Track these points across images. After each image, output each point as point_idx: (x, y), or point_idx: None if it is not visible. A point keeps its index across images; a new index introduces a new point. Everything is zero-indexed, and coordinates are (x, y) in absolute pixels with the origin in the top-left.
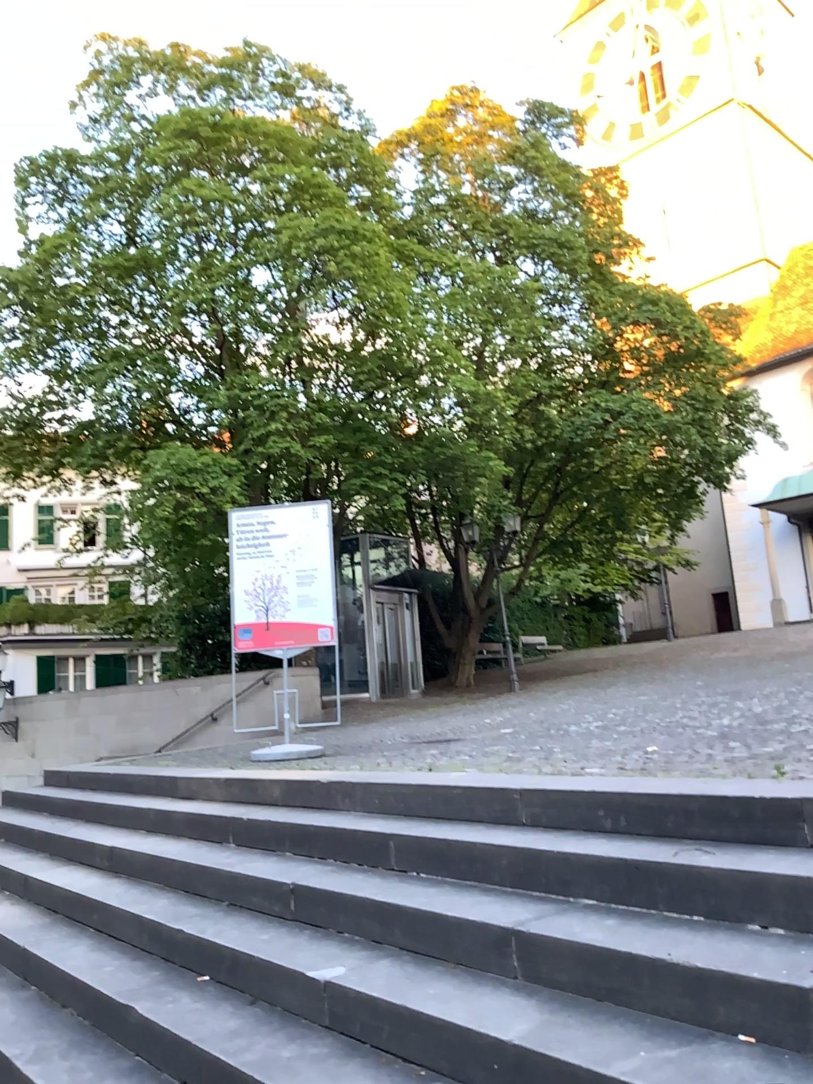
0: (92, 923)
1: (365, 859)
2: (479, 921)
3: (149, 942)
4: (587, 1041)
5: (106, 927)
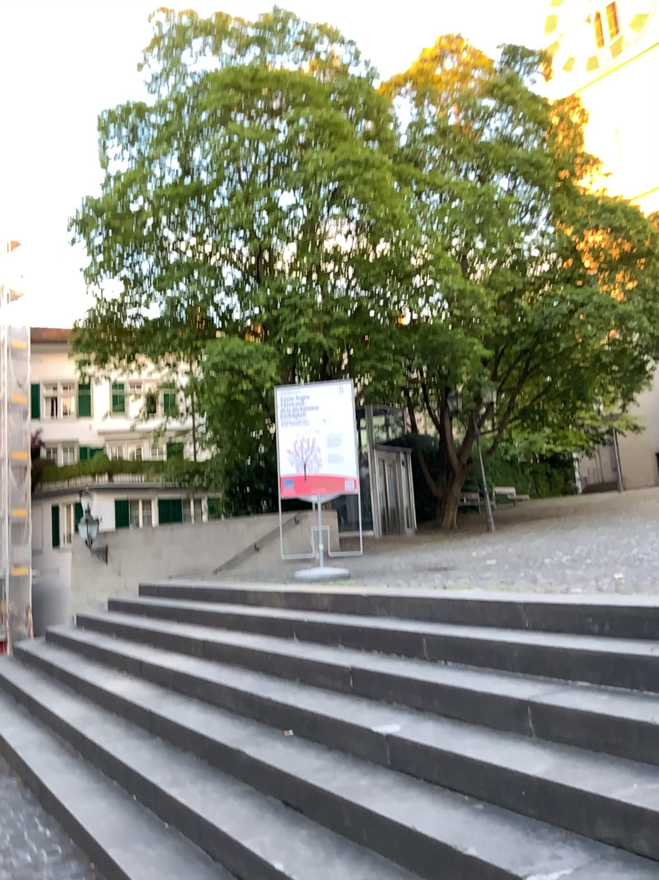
0: (192, 692)
1: (399, 648)
2: (499, 689)
3: (238, 705)
4: (591, 771)
5: (204, 694)
